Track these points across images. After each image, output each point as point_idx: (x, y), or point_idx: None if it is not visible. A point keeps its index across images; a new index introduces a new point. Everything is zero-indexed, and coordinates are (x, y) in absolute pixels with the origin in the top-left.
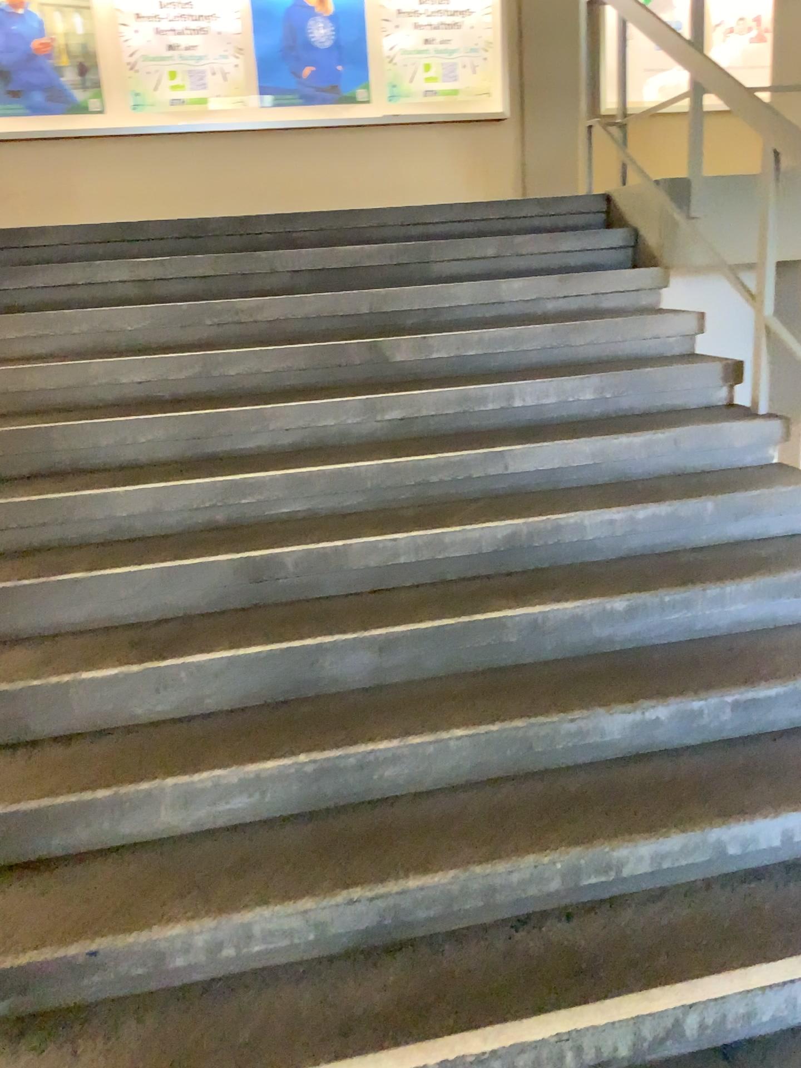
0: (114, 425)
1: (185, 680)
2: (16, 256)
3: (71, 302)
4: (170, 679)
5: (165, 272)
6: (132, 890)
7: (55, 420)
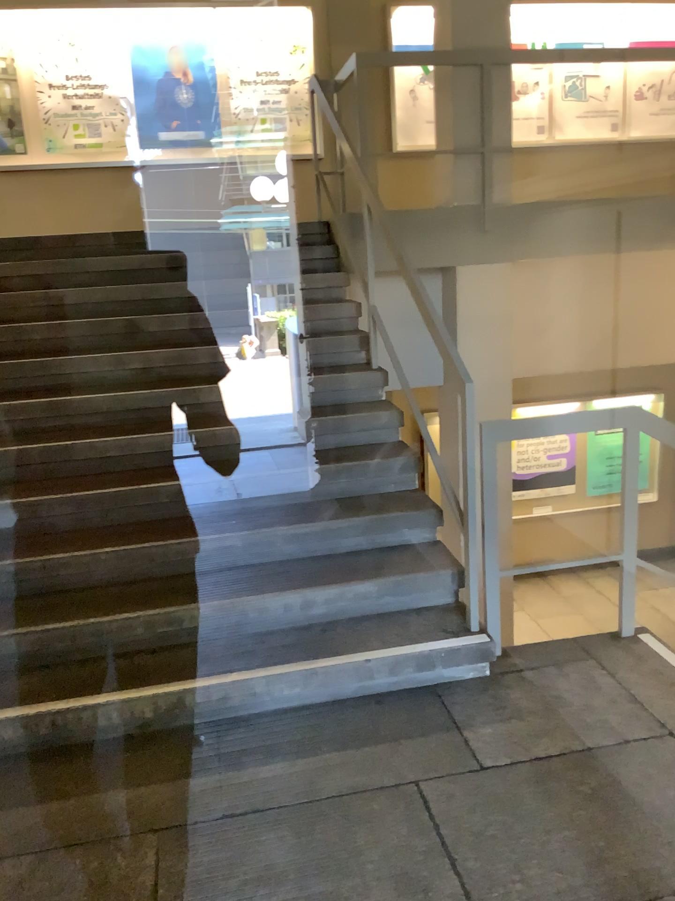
0: None
1: None
2: None
3: None
4: None
5: None
6: None
7: None
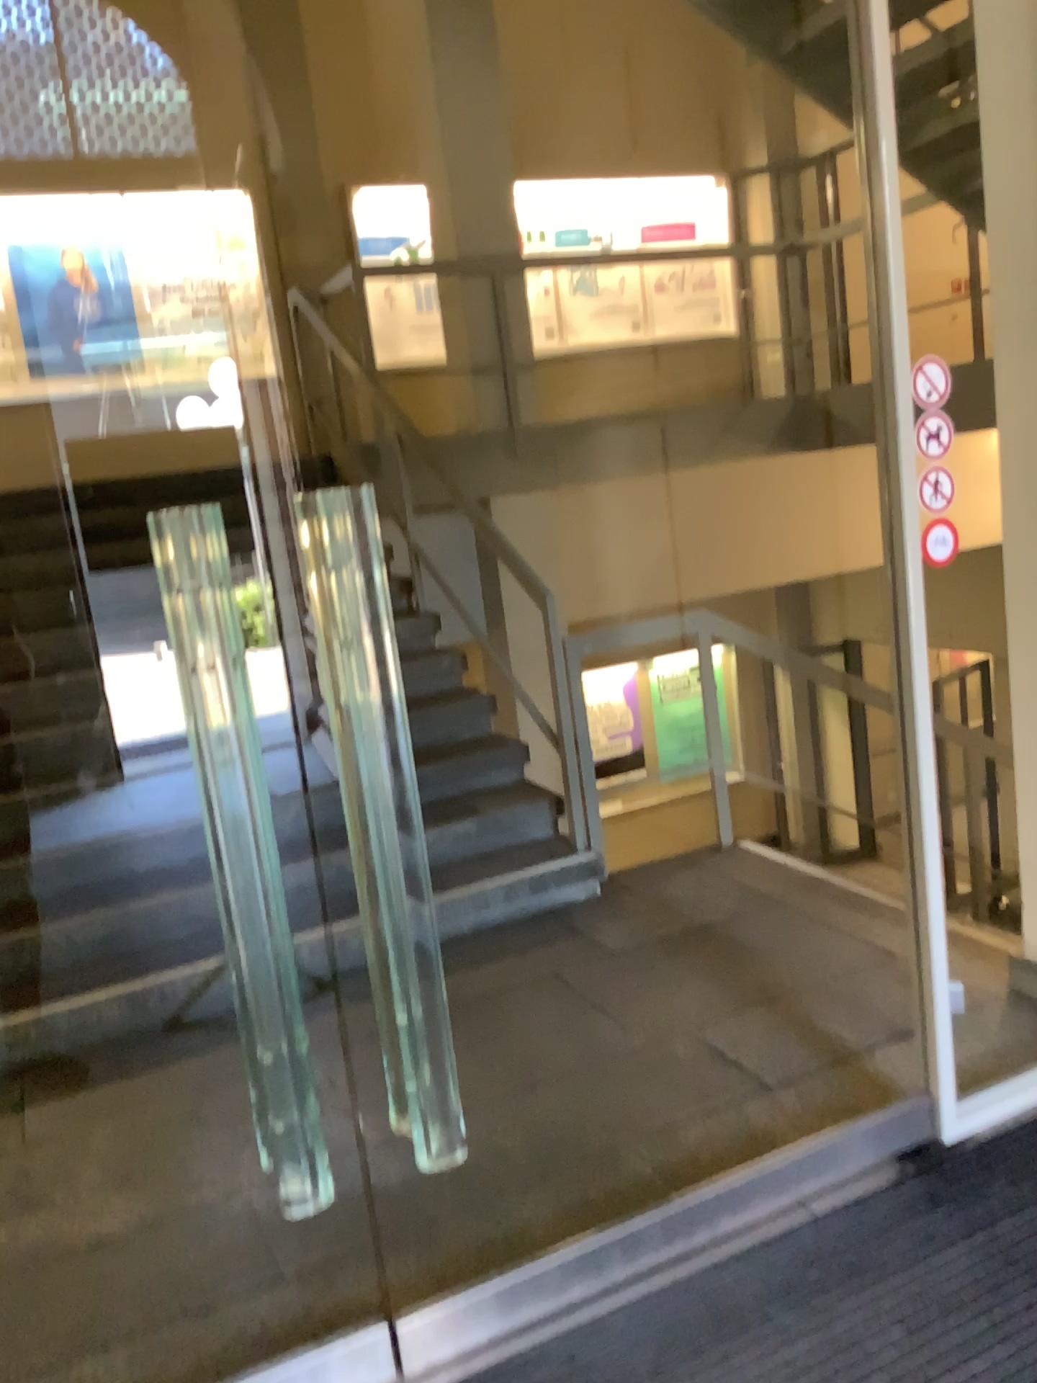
0: None
1: None
2: None
3: None
4: None
5: None
6: None
7: None
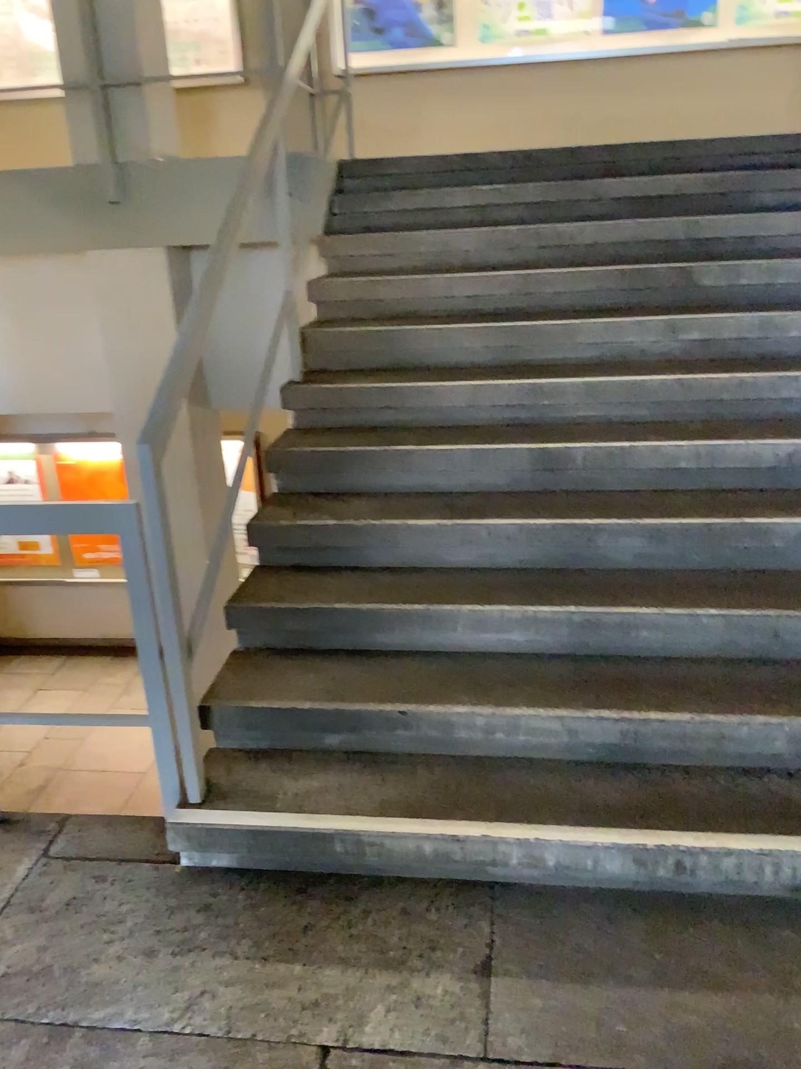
0: (445, 332)
1: (487, 537)
2: (376, 185)
3: (417, 225)
4: (475, 535)
5: (498, 201)
6: (435, 681)
7: (398, 324)
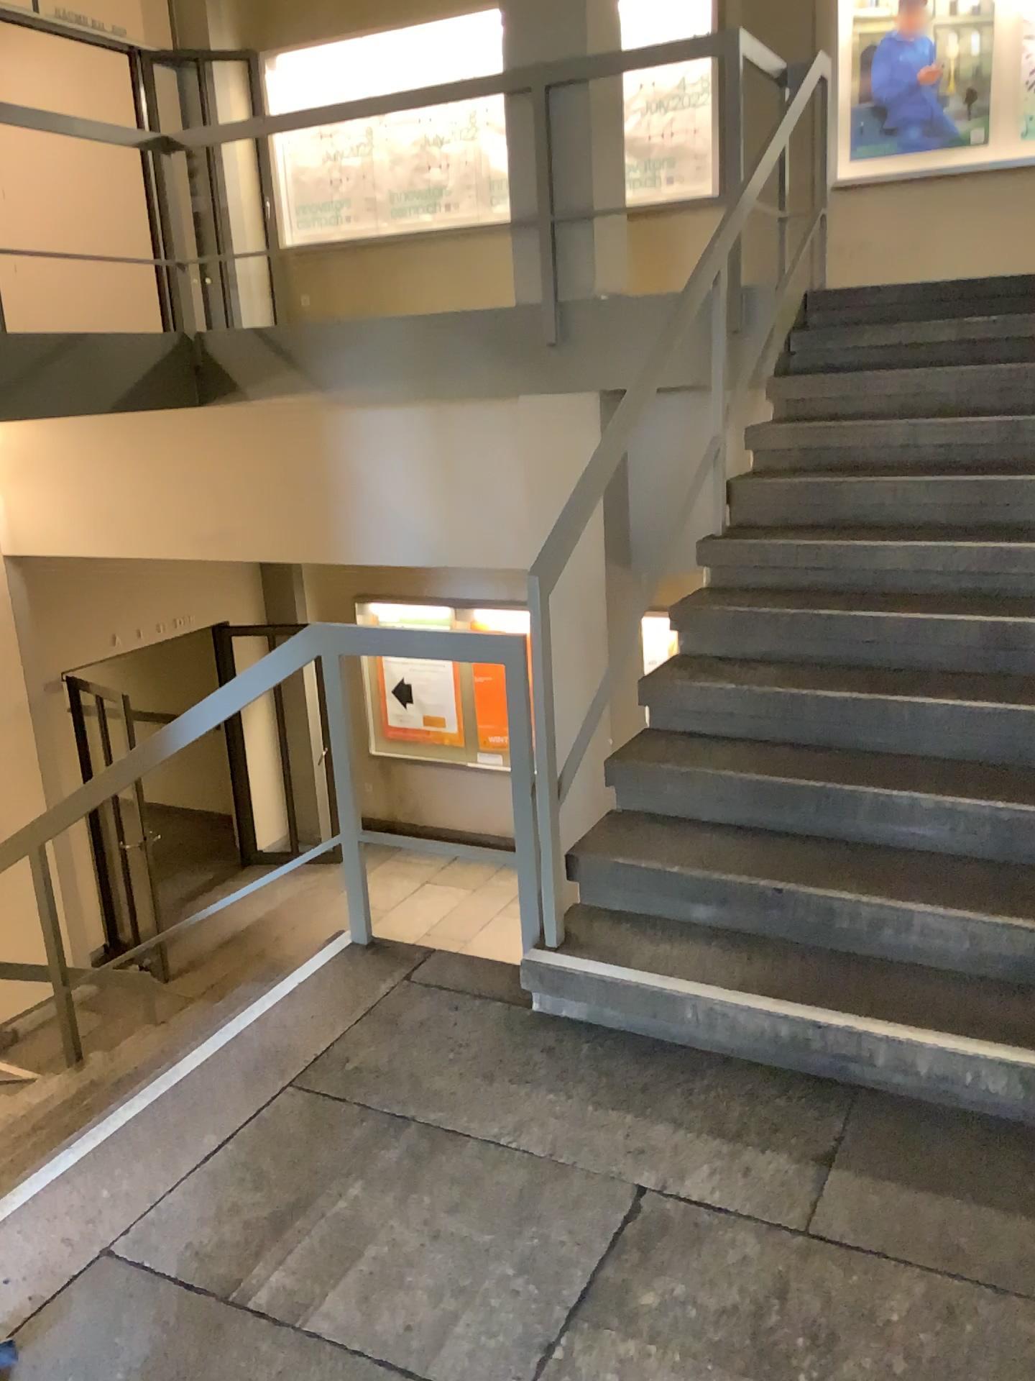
0: (901, 485)
1: (908, 714)
2: (844, 317)
3: (887, 363)
4: (894, 710)
5: (993, 334)
6: (822, 858)
7: (847, 475)
